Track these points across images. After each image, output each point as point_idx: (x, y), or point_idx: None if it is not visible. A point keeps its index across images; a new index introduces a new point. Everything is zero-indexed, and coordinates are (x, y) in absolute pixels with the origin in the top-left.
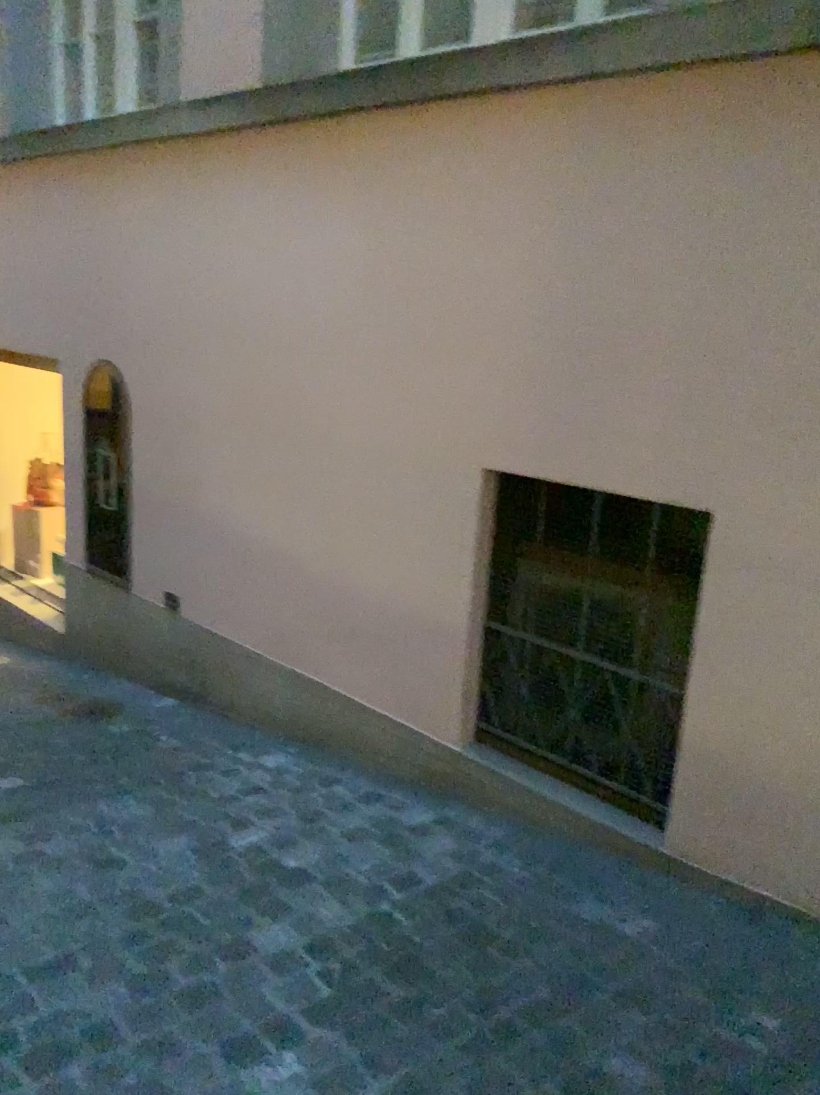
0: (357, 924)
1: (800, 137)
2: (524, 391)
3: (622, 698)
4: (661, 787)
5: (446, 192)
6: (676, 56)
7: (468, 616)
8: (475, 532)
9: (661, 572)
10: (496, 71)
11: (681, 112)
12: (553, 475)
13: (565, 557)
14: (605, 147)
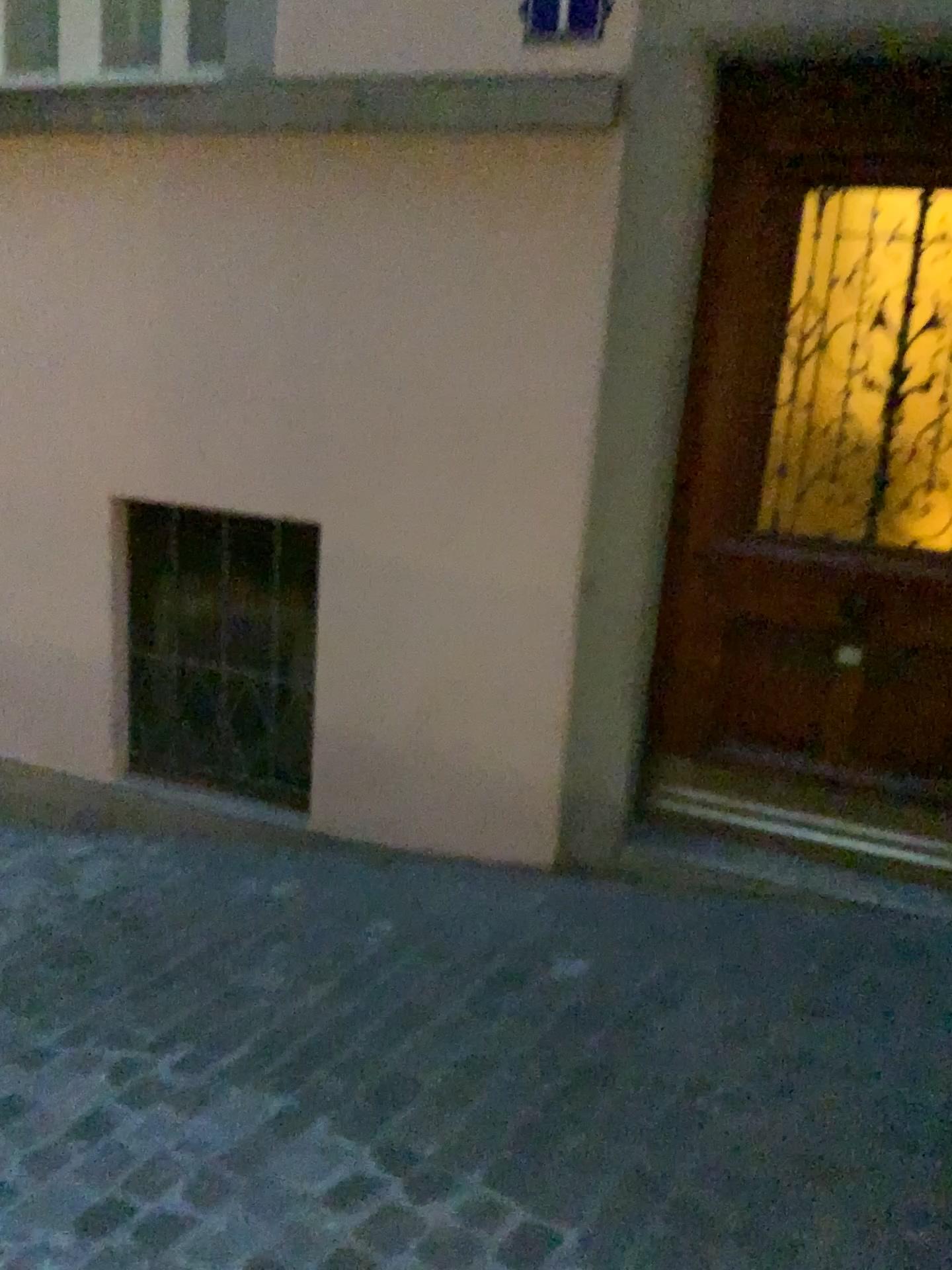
0: (18, 936)
1: (357, 201)
2: (146, 420)
3: (265, 702)
4: (305, 776)
5: (50, 224)
6: (251, 121)
7: (111, 645)
8: (110, 561)
9: (288, 582)
10: (89, 111)
11: (262, 169)
12: (181, 499)
13: (202, 579)
14: (200, 194)
